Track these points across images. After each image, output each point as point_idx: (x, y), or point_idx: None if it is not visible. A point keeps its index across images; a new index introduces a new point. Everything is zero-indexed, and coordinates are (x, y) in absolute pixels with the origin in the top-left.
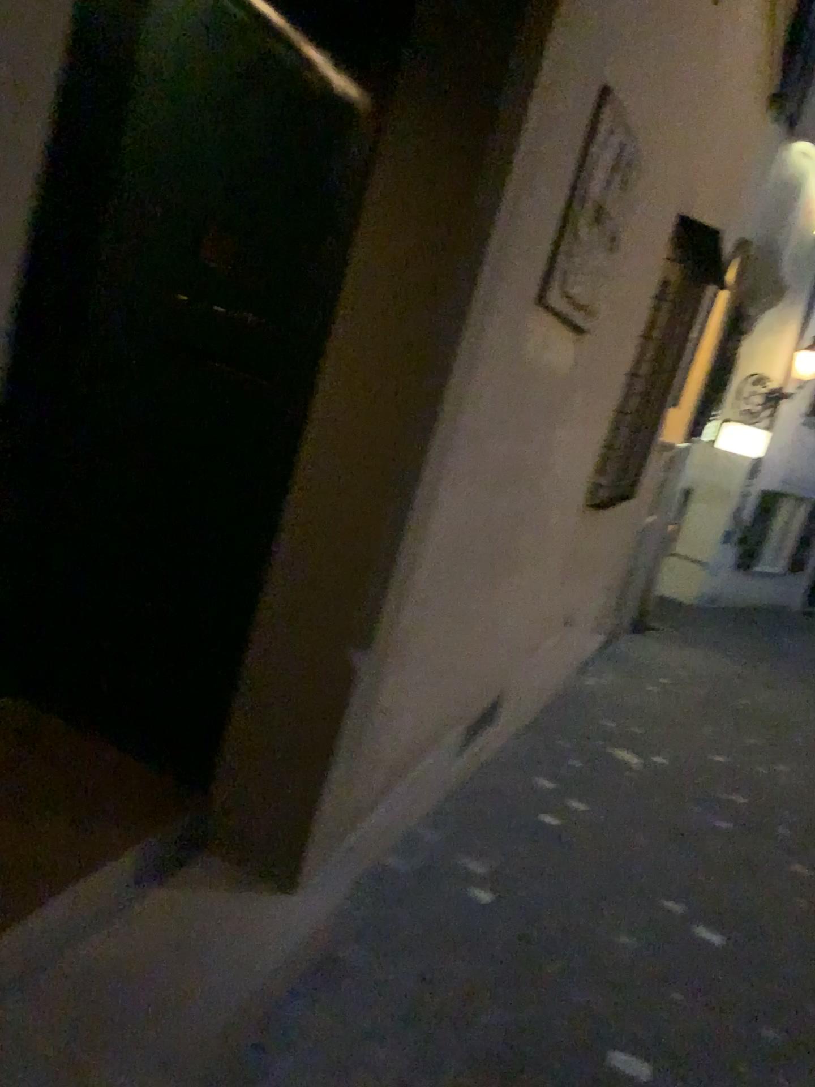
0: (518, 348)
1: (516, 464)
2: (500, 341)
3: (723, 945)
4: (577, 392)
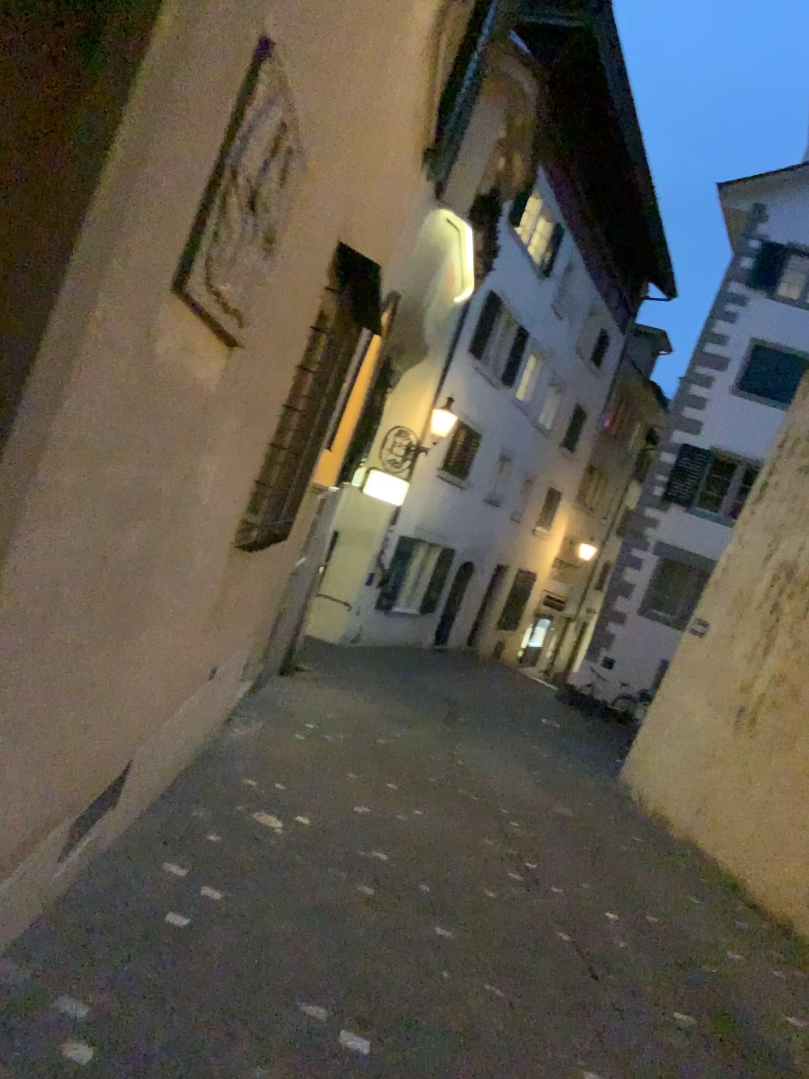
0: (146, 349)
1: (145, 495)
2: (121, 334)
3: (370, 1048)
4: (223, 418)
